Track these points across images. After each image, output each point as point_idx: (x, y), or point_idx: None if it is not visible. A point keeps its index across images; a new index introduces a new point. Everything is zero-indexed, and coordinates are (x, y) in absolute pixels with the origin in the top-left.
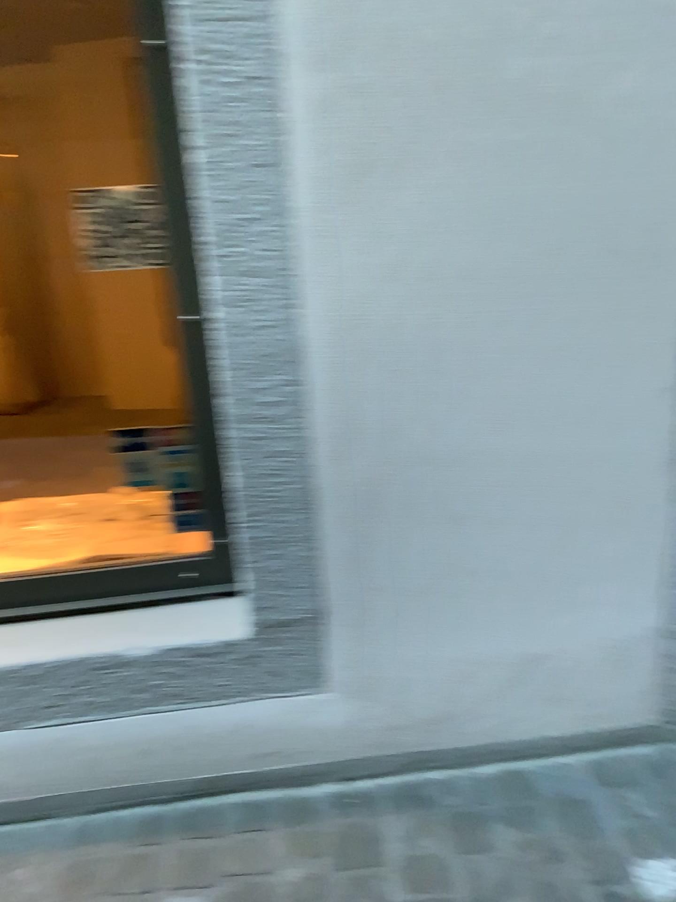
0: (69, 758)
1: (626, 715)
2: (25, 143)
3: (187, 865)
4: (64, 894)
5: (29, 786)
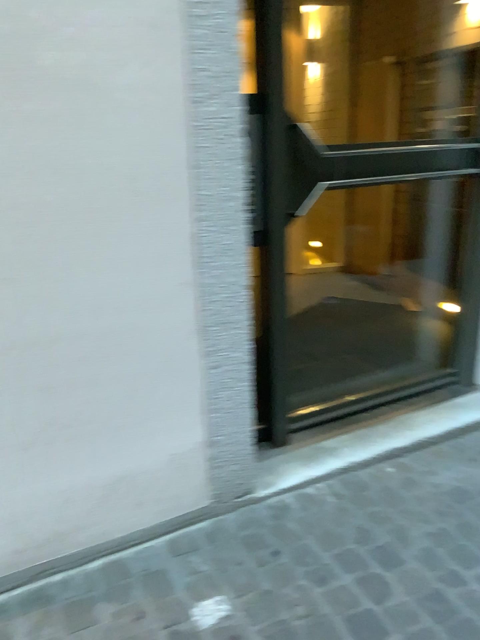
0: None
1: (192, 503)
2: None
3: None
4: None
5: None
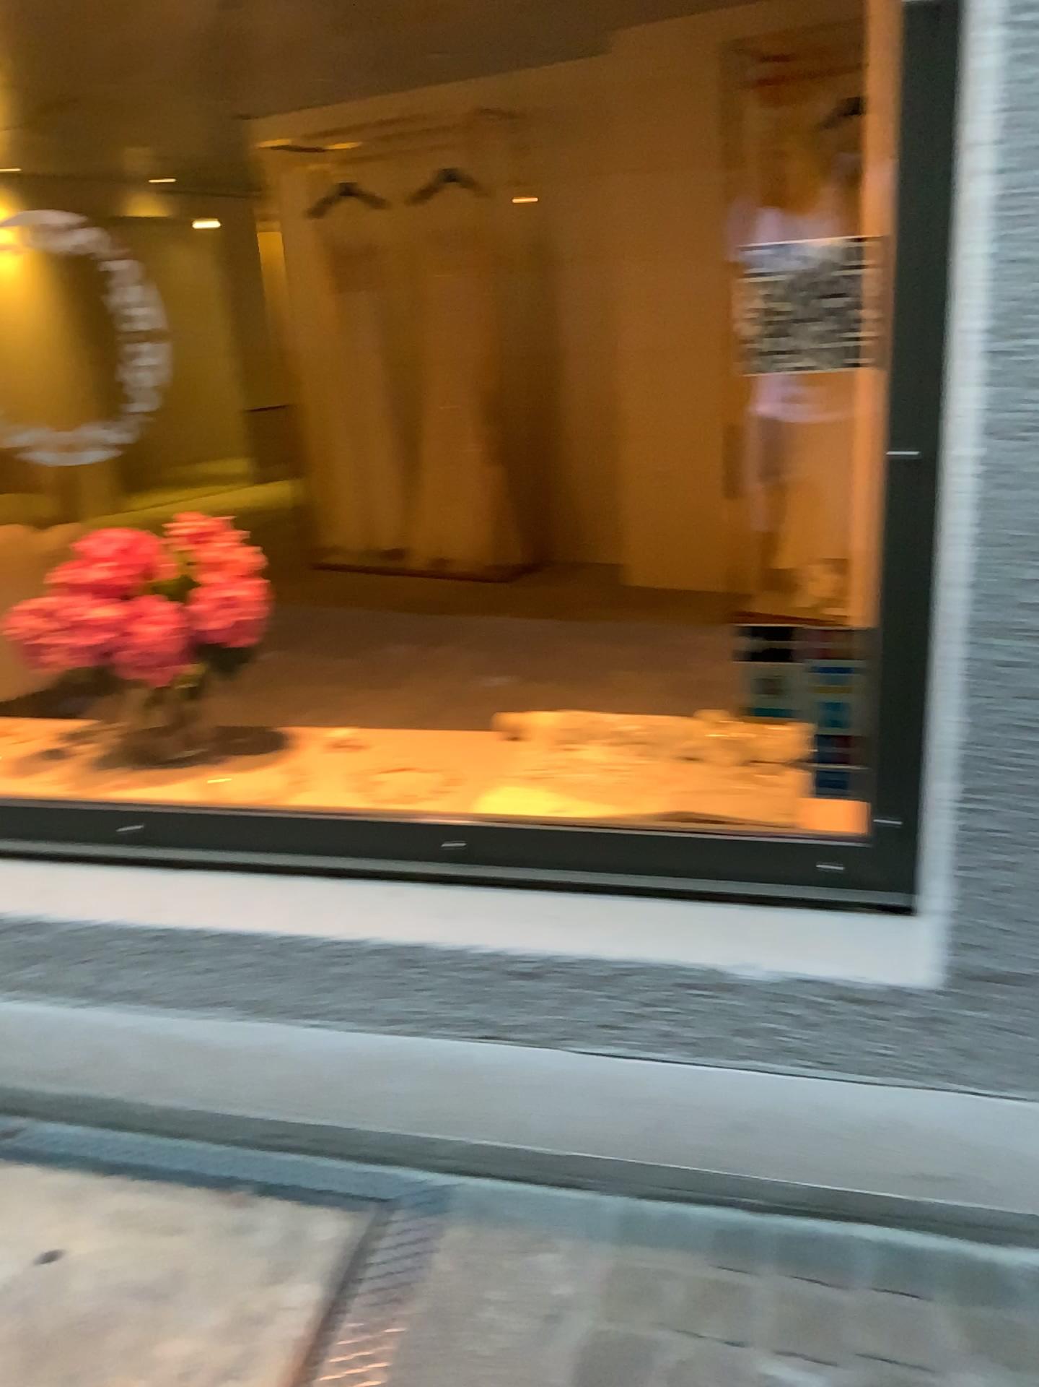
0: (617, 1108)
1: None
2: (553, 179)
3: (789, 1319)
4: (604, 1308)
5: (555, 1135)
